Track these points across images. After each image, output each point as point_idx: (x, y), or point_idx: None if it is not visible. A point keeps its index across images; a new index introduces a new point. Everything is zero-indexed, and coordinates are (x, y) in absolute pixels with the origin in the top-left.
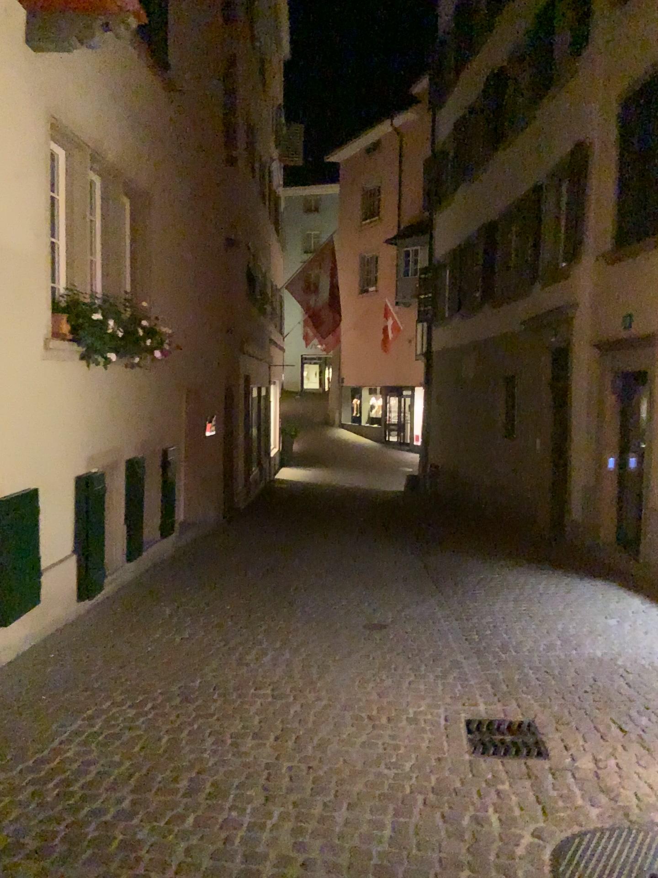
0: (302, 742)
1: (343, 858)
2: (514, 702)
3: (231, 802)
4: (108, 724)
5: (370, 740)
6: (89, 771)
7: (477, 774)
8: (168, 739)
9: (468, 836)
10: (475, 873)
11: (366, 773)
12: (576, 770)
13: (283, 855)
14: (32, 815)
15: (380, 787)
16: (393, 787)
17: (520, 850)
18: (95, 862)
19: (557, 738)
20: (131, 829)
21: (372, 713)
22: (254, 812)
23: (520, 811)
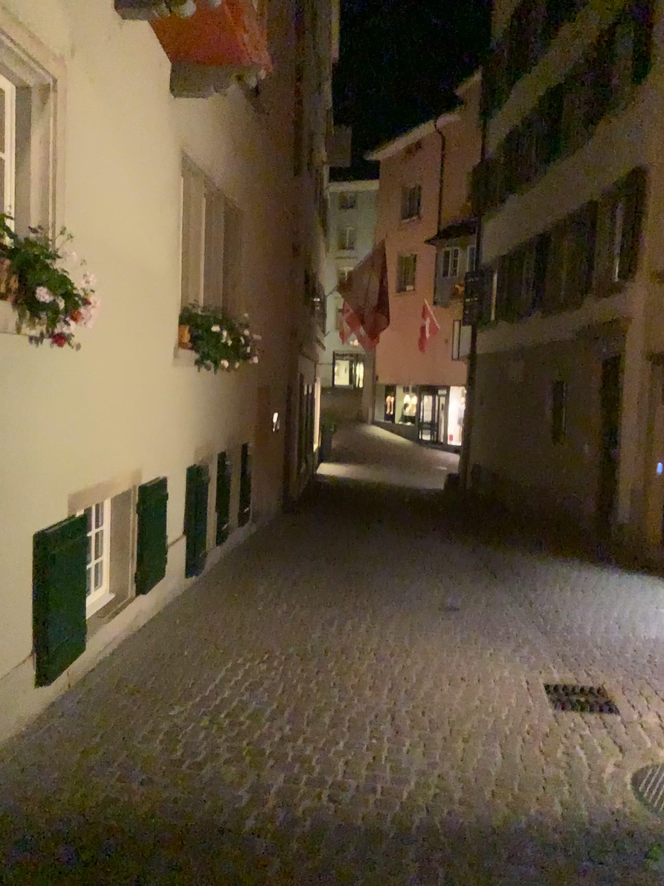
0: (414, 694)
1: (470, 773)
2: (584, 671)
3: (371, 732)
4: (251, 674)
5: (468, 695)
6: (250, 707)
7: (563, 722)
8: (304, 687)
9: (564, 763)
10: (574, 787)
11: (472, 718)
12: (645, 723)
13: (423, 768)
14: (219, 734)
15: (486, 727)
16: (496, 728)
17: (607, 774)
18: (281, 766)
19: (626, 699)
20: (299, 747)
21: (466, 675)
22: (390, 740)
23: (603, 748)
